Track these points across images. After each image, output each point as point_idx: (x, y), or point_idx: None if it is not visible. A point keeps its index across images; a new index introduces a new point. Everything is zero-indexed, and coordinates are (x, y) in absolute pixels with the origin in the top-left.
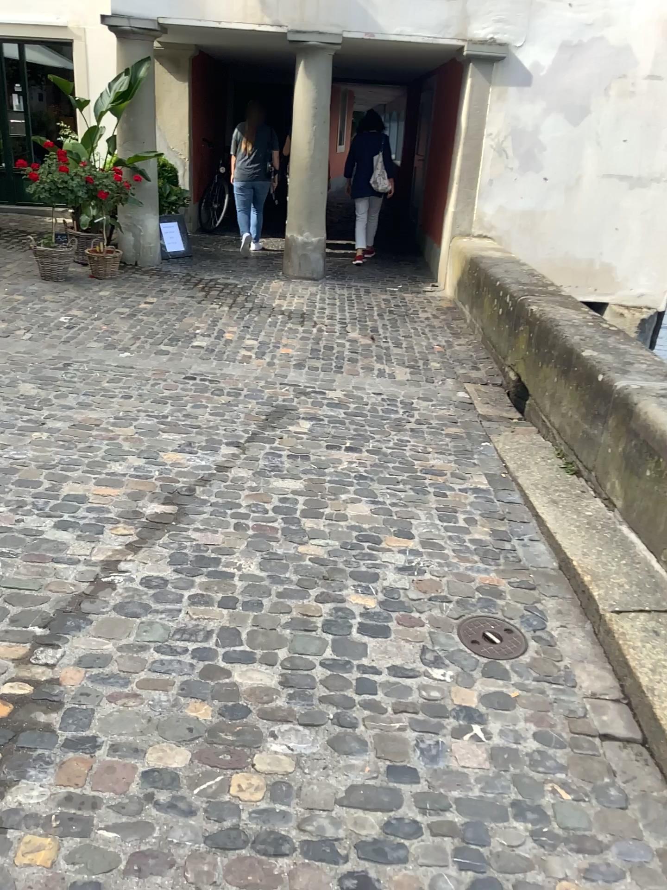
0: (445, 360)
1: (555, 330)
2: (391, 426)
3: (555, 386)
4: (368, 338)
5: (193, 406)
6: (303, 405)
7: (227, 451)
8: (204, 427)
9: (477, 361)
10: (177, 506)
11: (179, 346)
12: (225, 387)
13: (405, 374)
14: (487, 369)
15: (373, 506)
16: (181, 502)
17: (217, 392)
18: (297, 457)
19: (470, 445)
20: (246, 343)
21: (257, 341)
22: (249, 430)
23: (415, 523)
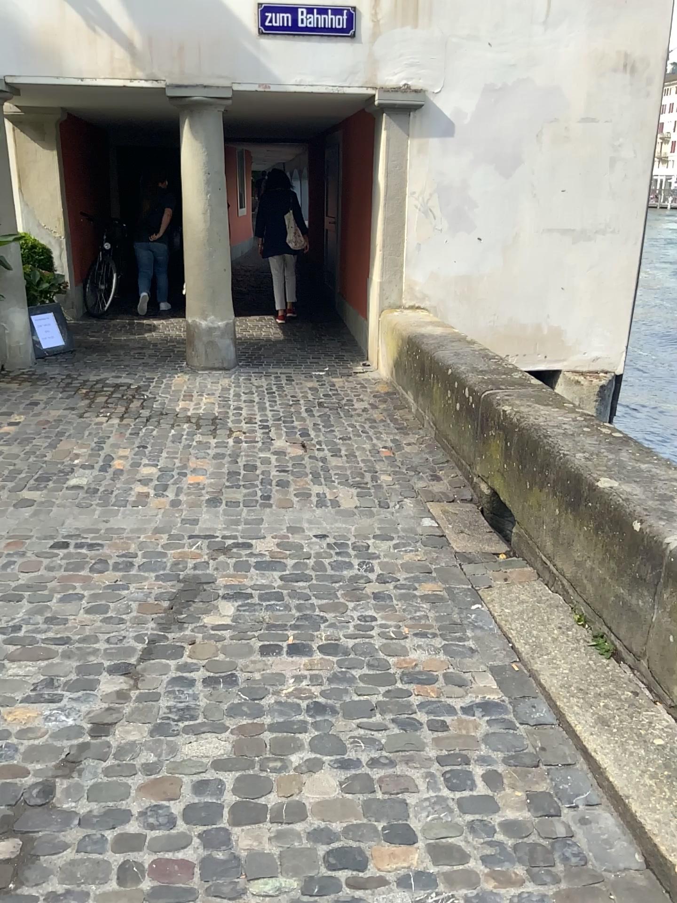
0: (398, 471)
1: (545, 442)
2: (346, 597)
3: (558, 519)
4: (298, 450)
5: (63, 600)
6: (222, 575)
7: (110, 688)
8: (77, 640)
9: (435, 467)
10: (20, 842)
11: (51, 492)
12: (112, 557)
13: (351, 500)
14: (451, 479)
15: (342, 775)
16: (26, 829)
17: (100, 567)
18: (217, 683)
19: (458, 618)
20: (141, 476)
21: (156, 471)
22: (144, 636)
23: (410, 804)
